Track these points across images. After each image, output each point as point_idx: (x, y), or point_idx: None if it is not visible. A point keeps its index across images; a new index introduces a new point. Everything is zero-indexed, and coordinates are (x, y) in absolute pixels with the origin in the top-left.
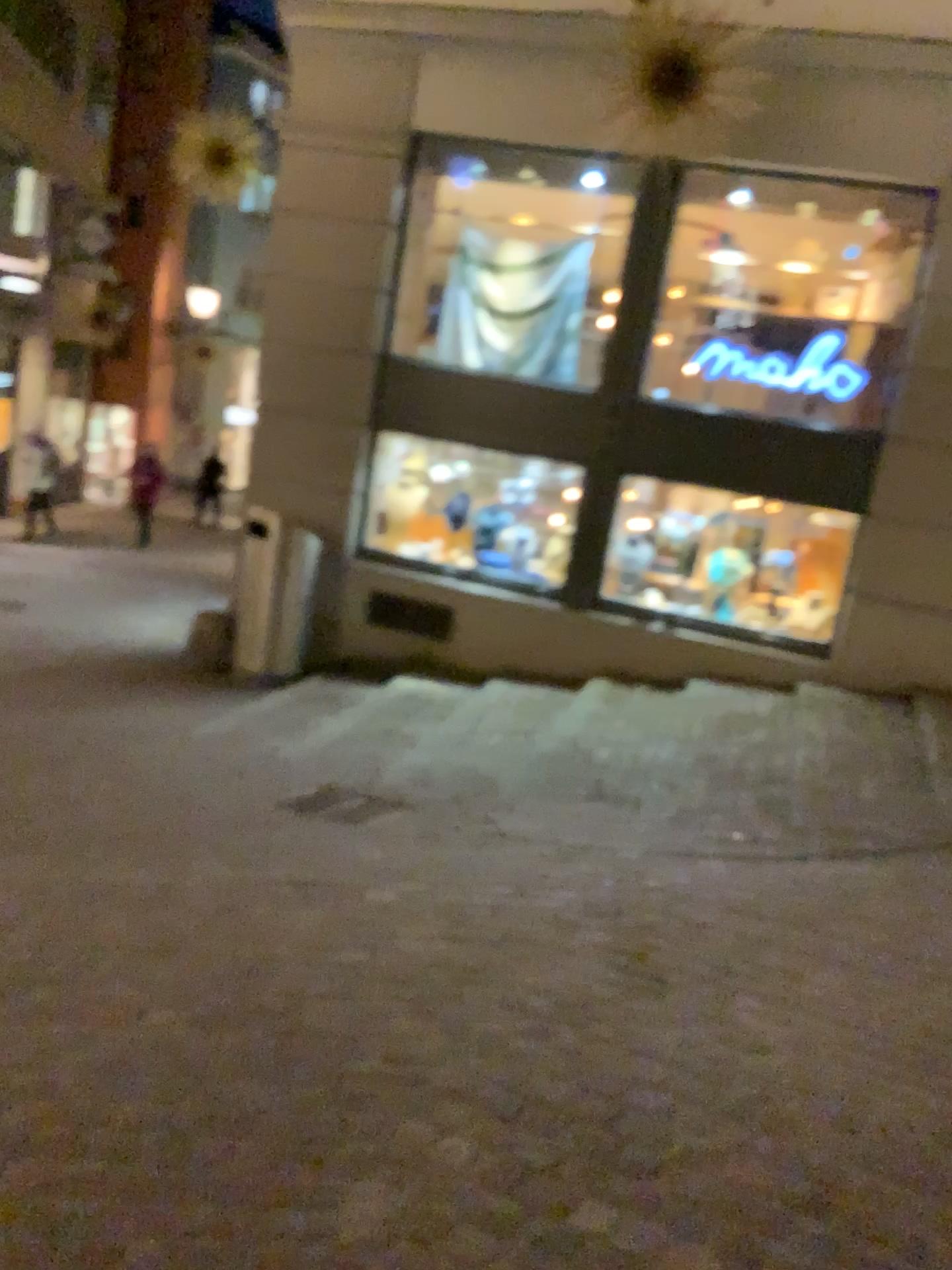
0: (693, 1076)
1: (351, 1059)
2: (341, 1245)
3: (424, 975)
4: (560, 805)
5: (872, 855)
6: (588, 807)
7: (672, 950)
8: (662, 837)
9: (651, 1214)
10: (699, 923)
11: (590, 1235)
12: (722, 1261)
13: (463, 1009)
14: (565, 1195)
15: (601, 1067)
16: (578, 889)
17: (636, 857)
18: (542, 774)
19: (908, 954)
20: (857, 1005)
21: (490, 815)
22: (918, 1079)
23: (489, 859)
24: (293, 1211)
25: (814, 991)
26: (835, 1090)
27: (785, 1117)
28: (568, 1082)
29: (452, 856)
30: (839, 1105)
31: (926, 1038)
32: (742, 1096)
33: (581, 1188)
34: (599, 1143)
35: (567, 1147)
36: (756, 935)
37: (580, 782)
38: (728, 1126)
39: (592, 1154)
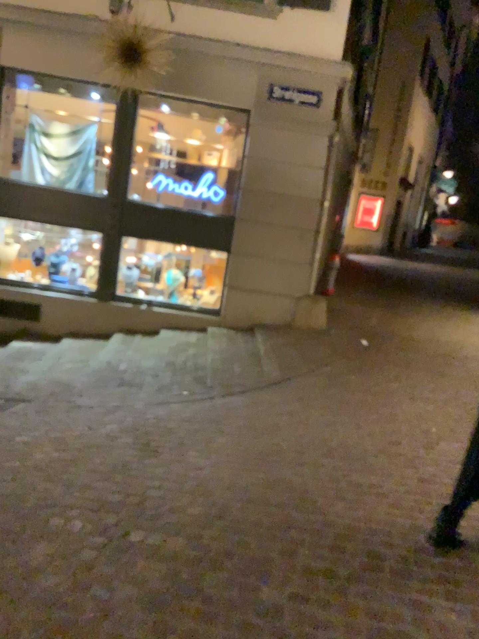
0: (171, 482)
1: (20, 501)
2: (29, 565)
3: (49, 465)
4: (103, 390)
5: (239, 393)
6: (116, 389)
7: (159, 439)
8: (151, 397)
9: (158, 530)
10: (170, 427)
11: (134, 541)
12: (186, 538)
13: (69, 474)
14: (123, 530)
15: (133, 485)
16: (115, 422)
17: (141, 406)
18: (93, 377)
19: (253, 427)
20: (234, 447)
21: (70, 398)
22: (257, 469)
23: (72, 416)
24: (4, 558)
25: (218, 445)
26: (226, 477)
27: (208, 489)
28: (120, 492)
29: (54, 416)
30: (228, 482)
31: (260, 454)
32: (191, 485)
33: (129, 527)
34: (135, 511)
35: (122, 514)
36: (194, 429)
37: (112, 379)
38: (186, 496)
39: (132, 515)
